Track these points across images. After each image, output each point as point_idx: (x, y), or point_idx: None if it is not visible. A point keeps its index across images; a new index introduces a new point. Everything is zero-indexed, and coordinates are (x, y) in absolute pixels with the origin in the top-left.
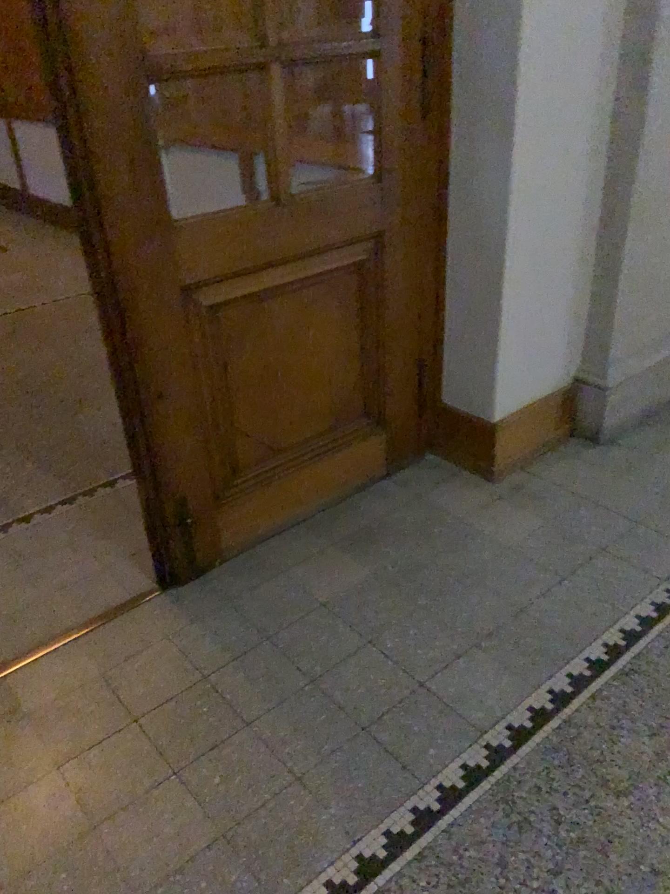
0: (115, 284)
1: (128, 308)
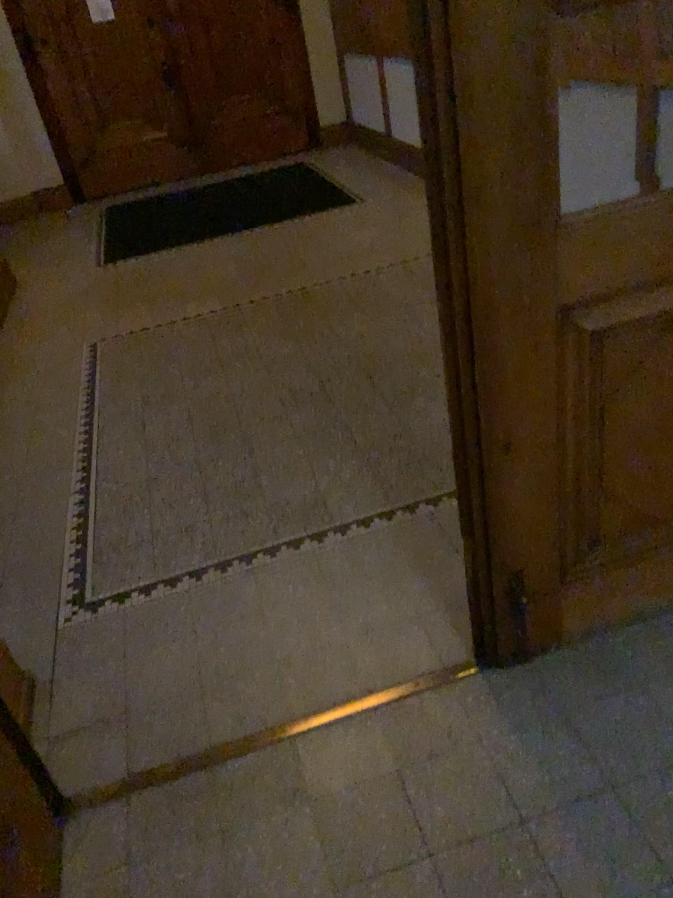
0: (469, 298)
1: (482, 330)
